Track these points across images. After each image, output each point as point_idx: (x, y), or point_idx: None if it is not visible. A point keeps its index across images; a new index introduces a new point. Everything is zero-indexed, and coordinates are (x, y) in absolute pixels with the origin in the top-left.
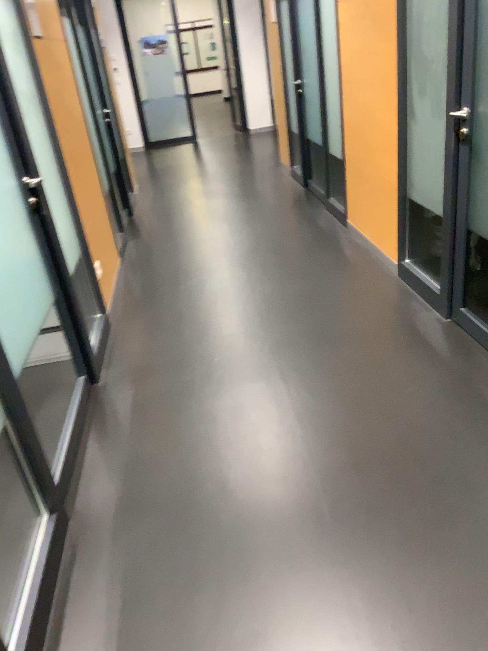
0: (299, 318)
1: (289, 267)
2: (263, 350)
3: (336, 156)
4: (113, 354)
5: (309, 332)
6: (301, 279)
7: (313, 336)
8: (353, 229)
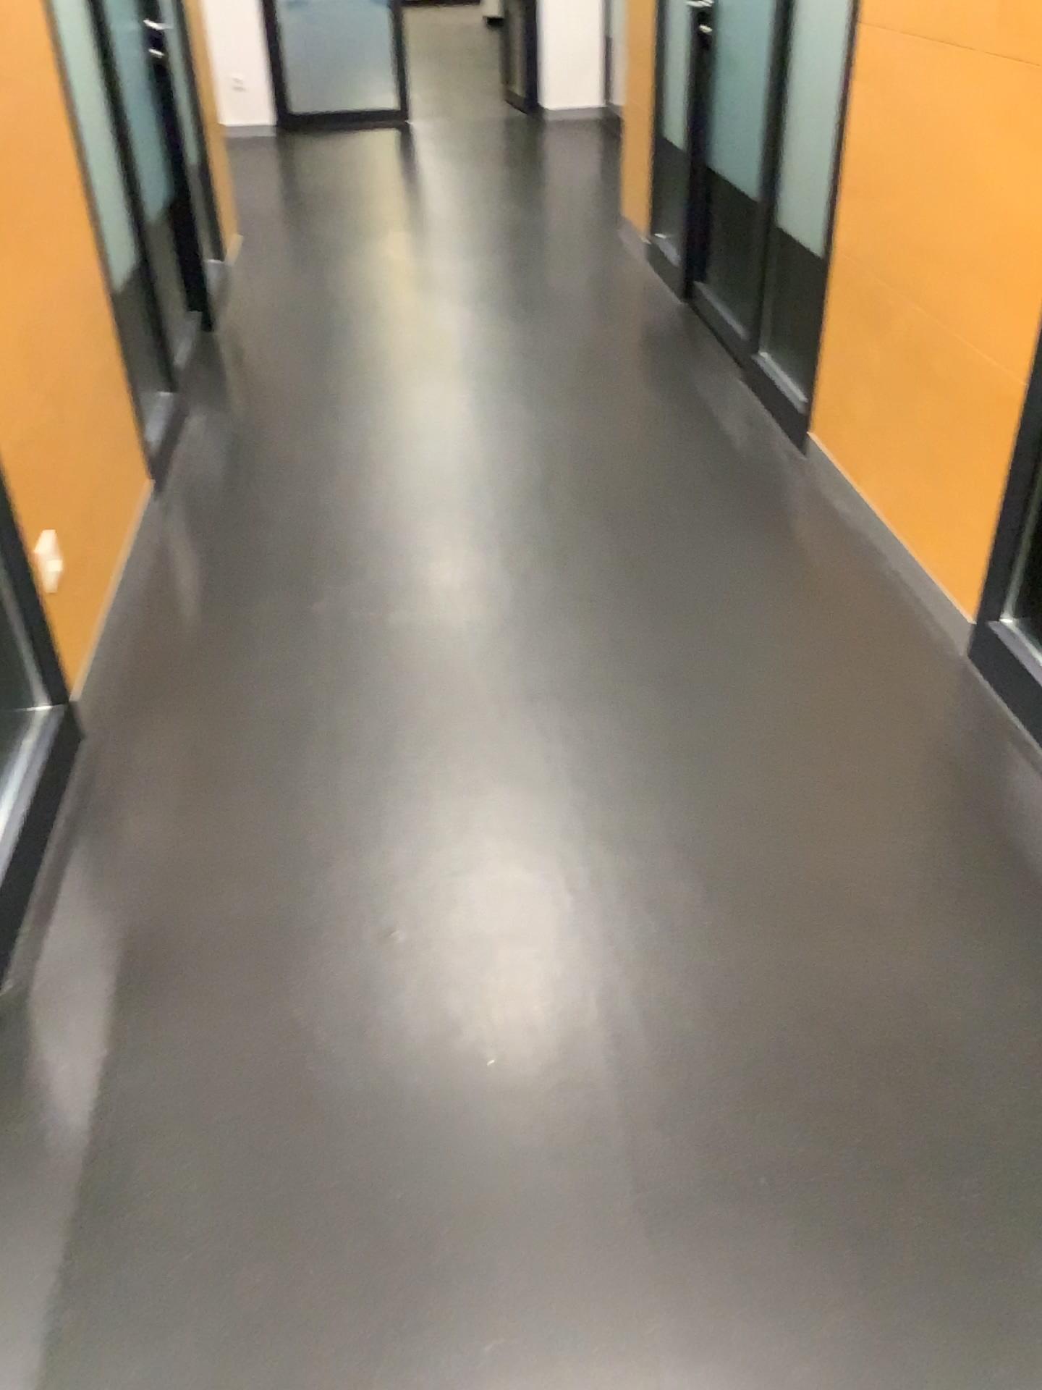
0: (670, 794)
1: (639, 579)
2: (554, 923)
3: (791, 236)
4: (67, 868)
5: (703, 862)
6: (676, 628)
7: (717, 882)
8: (827, 469)
